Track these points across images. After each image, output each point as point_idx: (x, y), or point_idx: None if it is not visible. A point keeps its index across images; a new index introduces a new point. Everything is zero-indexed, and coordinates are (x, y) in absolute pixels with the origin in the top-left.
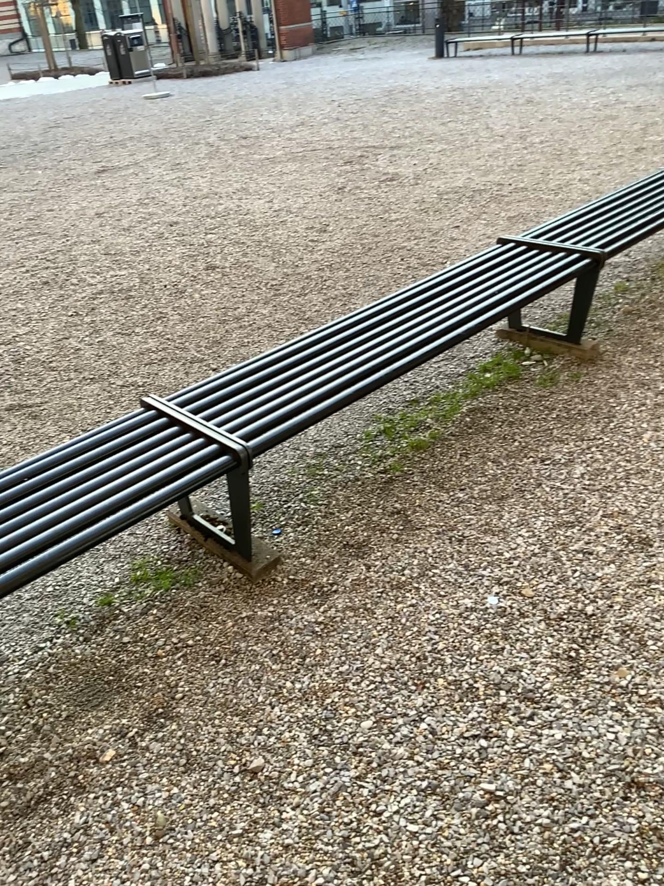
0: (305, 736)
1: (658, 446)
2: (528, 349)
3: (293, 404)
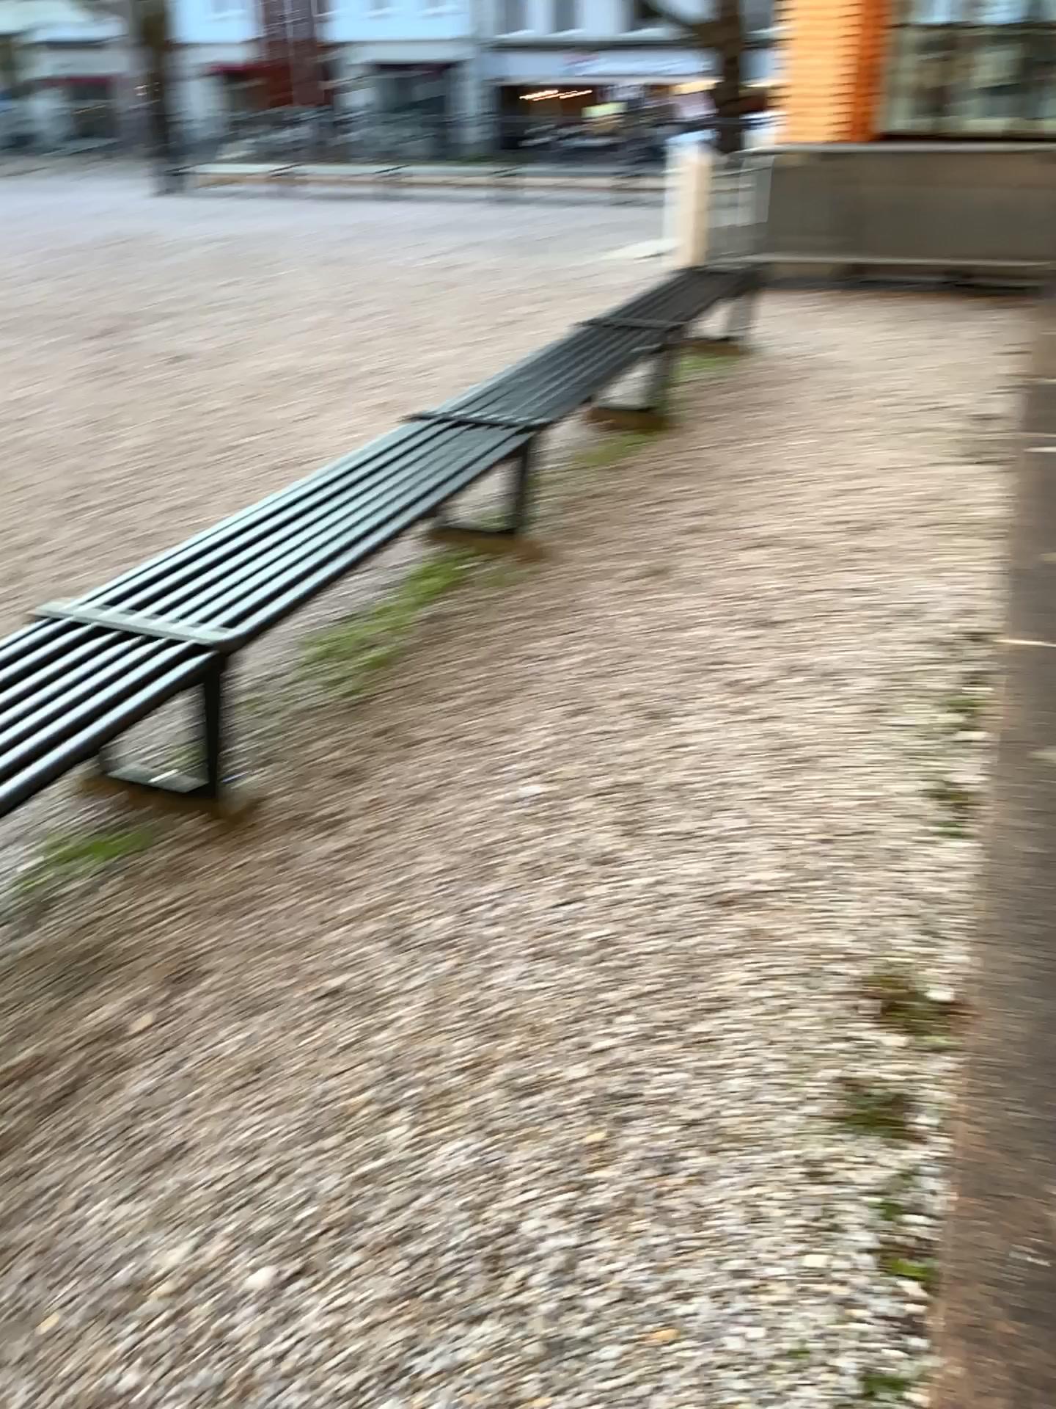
0: (385, 940)
1: (650, 625)
2: (468, 548)
3: (260, 591)
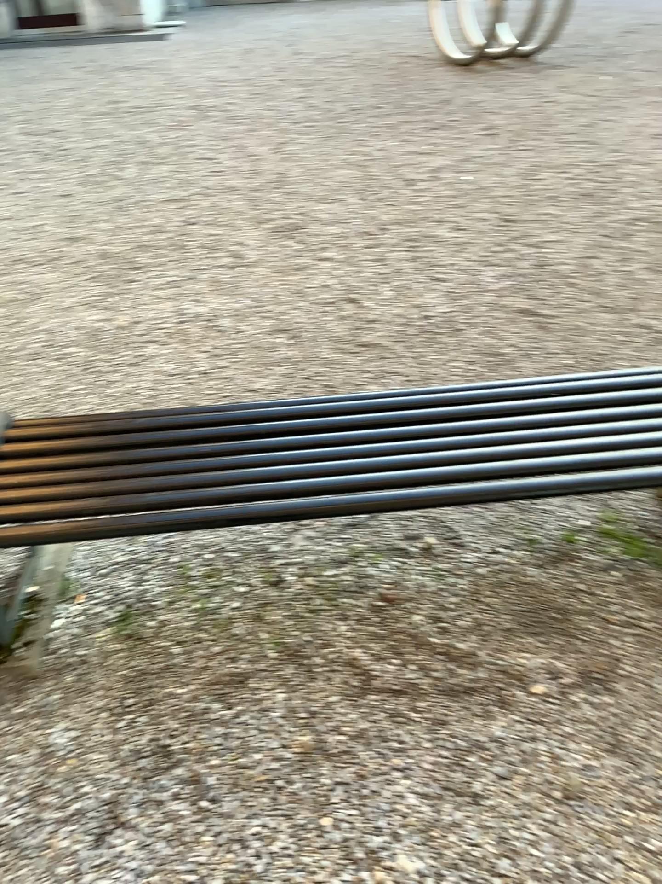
0: None
1: None
2: None
3: None
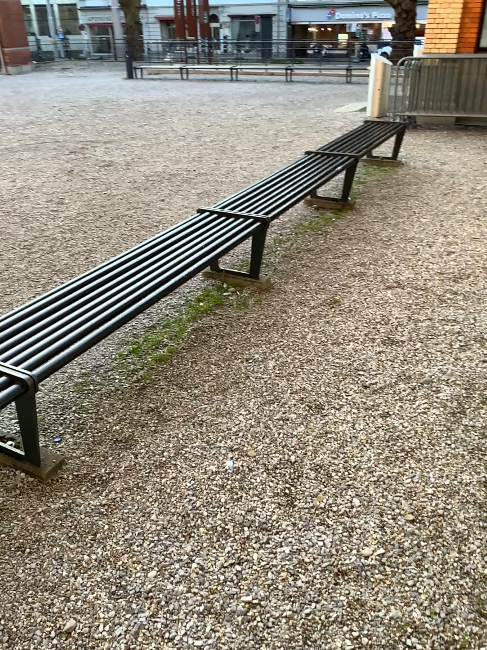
0: (105, 594)
1: (320, 344)
2: (226, 285)
3: (66, 338)
